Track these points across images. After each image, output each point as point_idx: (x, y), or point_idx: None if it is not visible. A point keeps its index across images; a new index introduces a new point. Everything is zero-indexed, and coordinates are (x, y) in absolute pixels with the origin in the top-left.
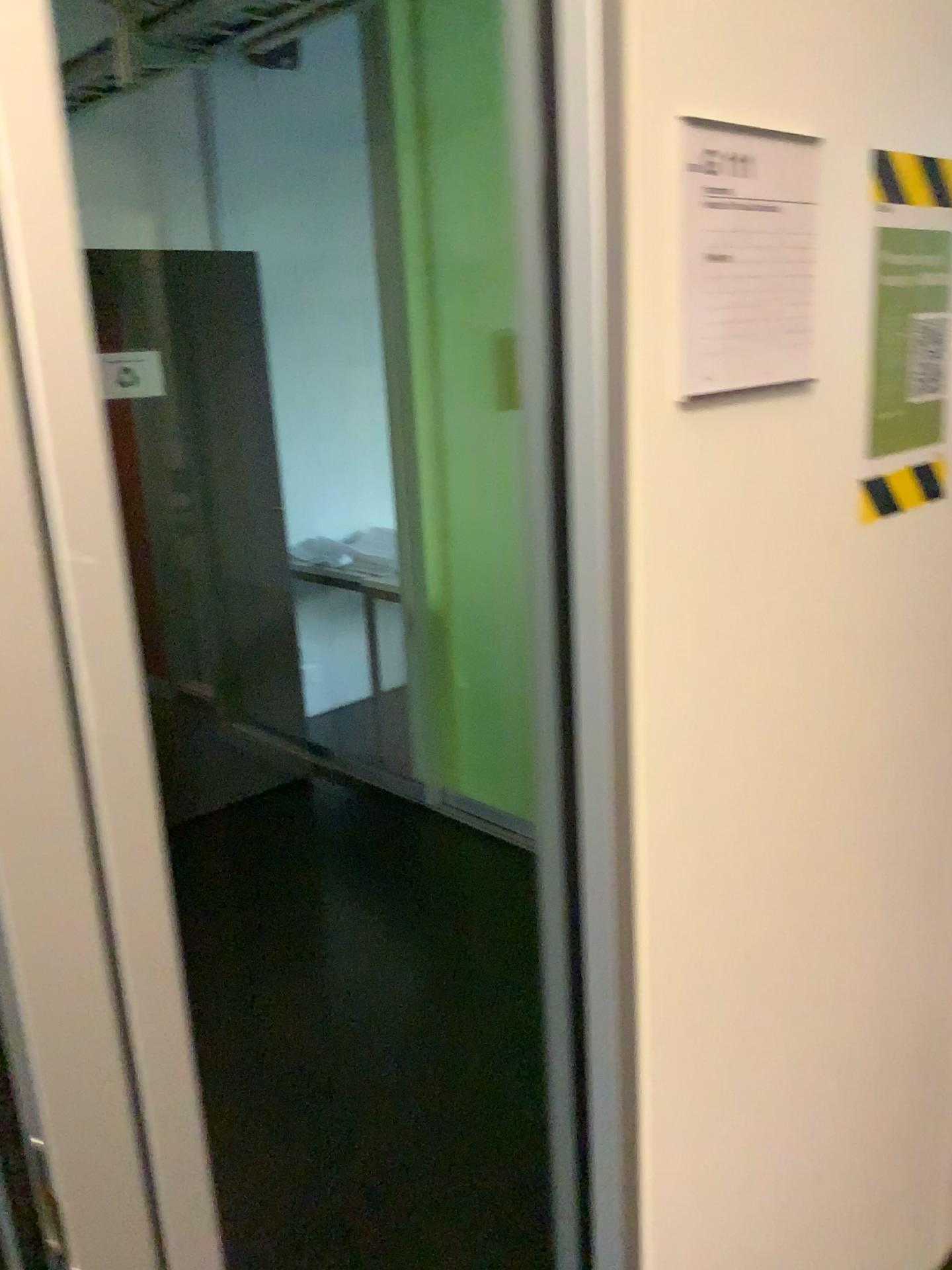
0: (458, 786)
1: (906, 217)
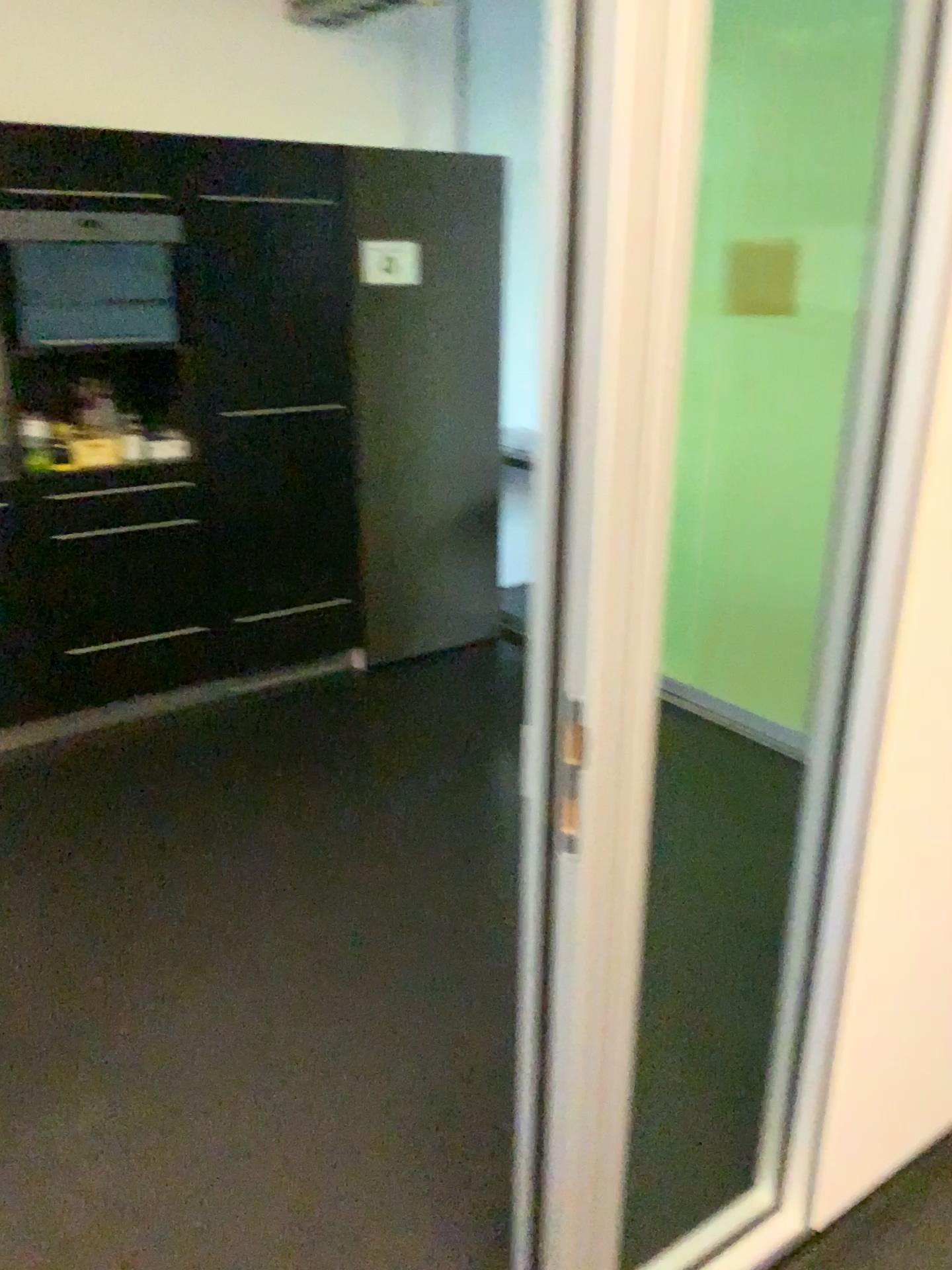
0: None
1: None
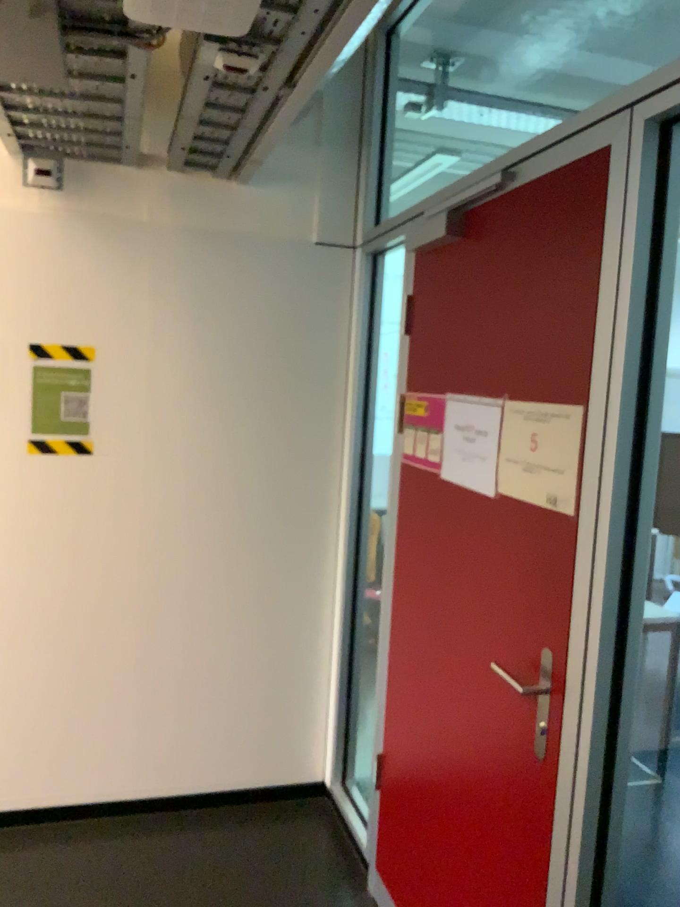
0: None
1: (54, 360)
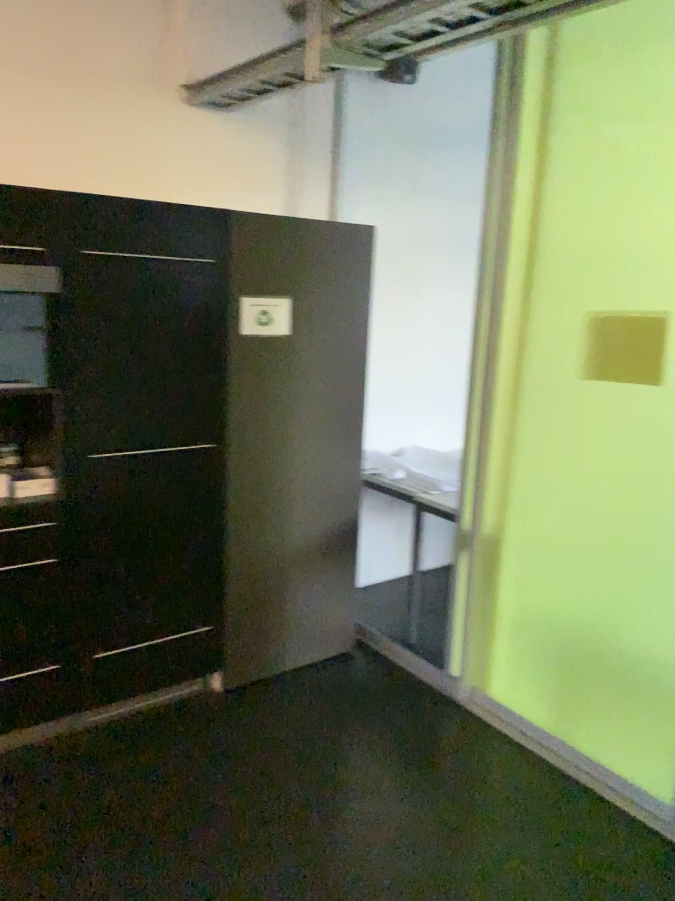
0: (491, 688)
1: None
